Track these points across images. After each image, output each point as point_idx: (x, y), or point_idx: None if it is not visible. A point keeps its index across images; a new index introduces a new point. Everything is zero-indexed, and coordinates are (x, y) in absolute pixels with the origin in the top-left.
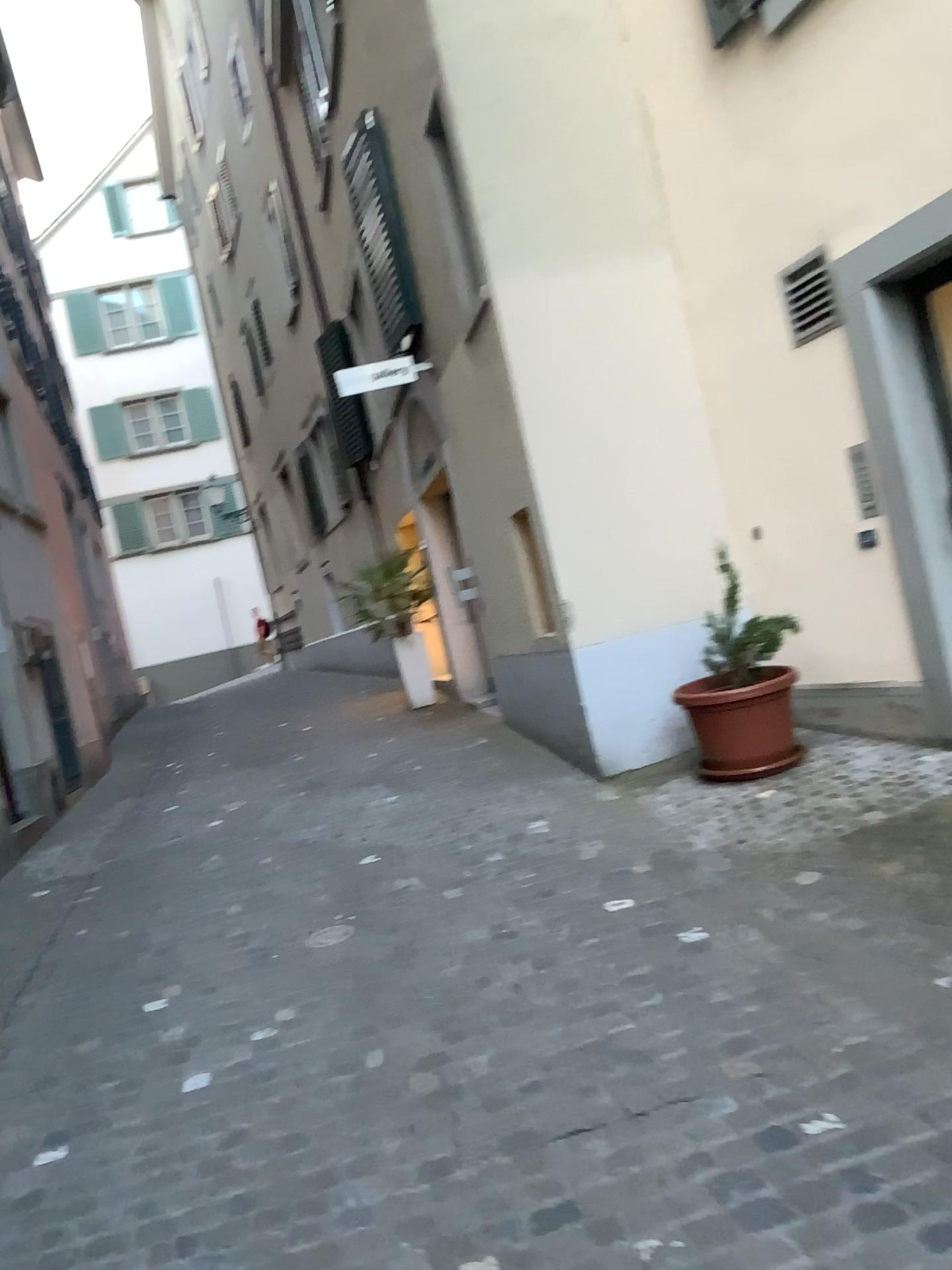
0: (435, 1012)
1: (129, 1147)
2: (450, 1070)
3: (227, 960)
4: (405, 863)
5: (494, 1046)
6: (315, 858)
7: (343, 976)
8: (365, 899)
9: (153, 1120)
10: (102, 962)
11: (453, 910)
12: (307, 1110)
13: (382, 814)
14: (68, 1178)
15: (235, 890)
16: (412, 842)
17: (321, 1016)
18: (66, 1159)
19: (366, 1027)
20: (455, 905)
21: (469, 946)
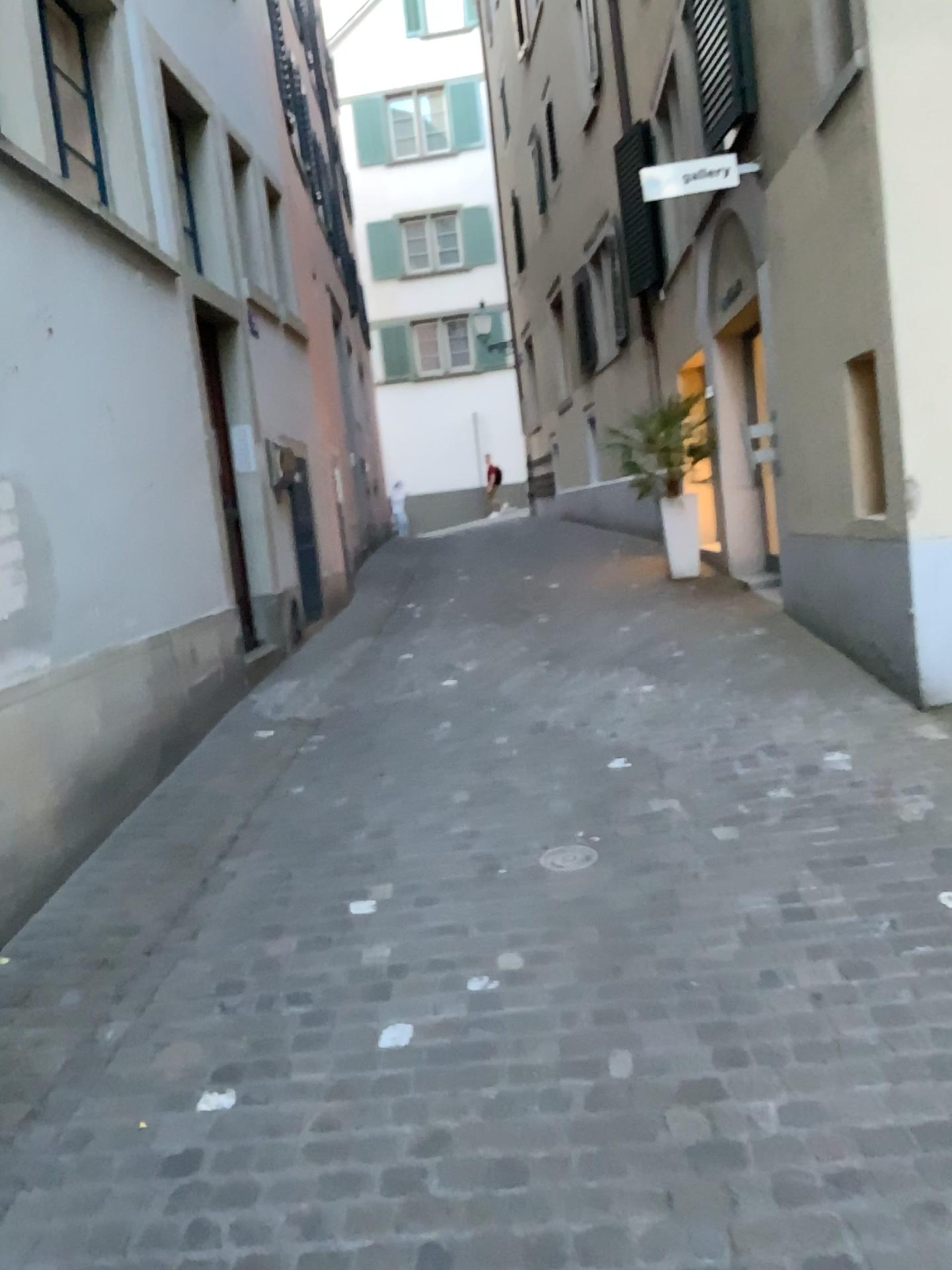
0: (705, 1015)
1: (305, 1123)
2: (727, 1120)
3: (448, 868)
4: (666, 778)
5: (790, 1096)
6: (558, 750)
7: (585, 925)
8: (616, 818)
9: (338, 1086)
10: (312, 837)
11: (727, 858)
12: (529, 1131)
13: (639, 706)
14: (230, 1148)
15: (465, 774)
16: (675, 749)
17: (555, 980)
18: (232, 1116)
19: (612, 1015)
20: (730, 850)
21: (749, 917)
